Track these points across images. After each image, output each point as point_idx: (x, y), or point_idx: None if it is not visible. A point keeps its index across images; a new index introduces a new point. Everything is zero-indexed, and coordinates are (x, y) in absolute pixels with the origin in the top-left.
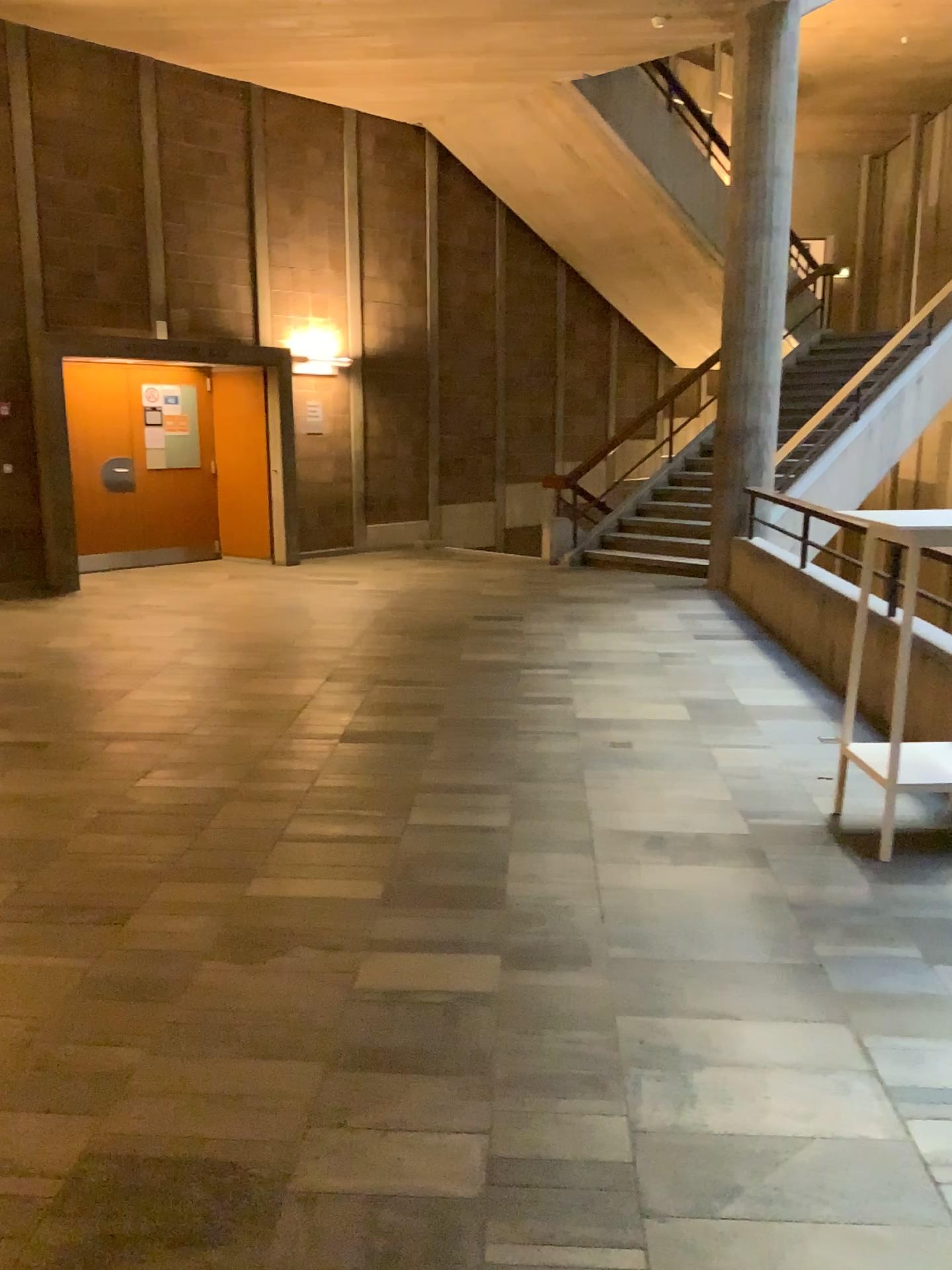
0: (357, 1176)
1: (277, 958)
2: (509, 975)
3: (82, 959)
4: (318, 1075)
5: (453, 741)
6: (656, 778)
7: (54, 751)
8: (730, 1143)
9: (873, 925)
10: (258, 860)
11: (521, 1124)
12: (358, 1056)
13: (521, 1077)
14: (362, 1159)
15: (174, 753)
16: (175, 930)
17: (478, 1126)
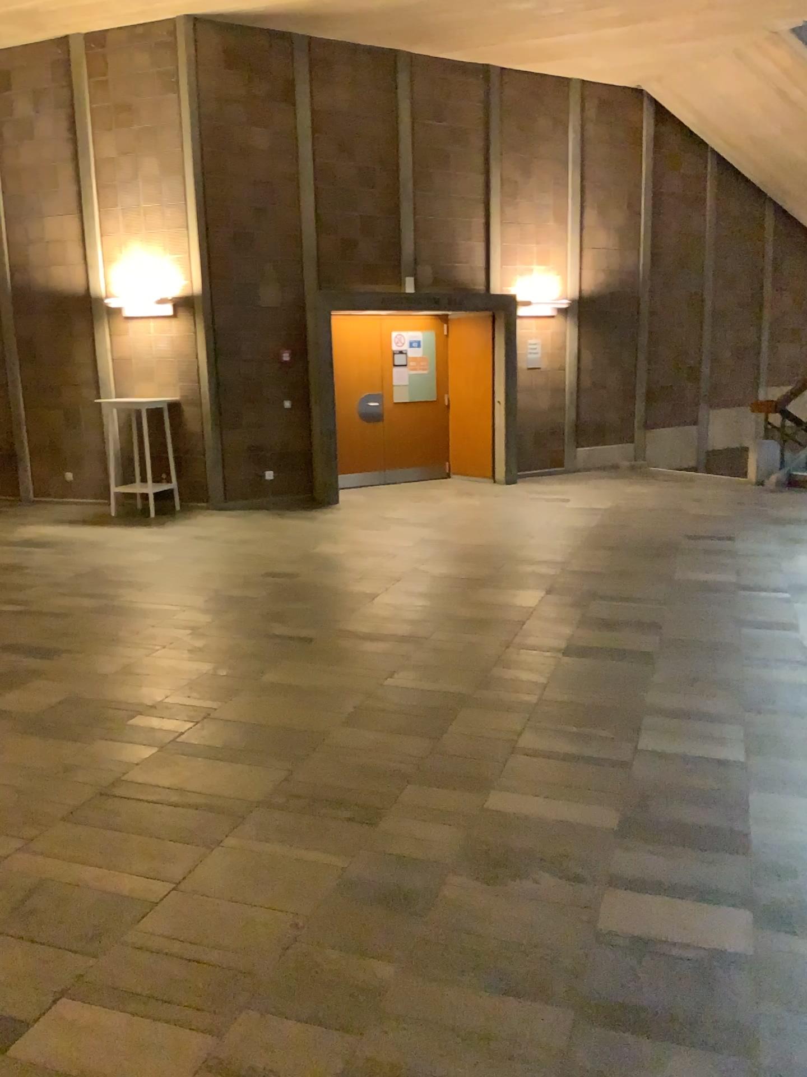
0: None
1: (521, 881)
2: (765, 935)
3: (342, 857)
4: (570, 1026)
5: (677, 661)
6: None
7: (319, 647)
8: None
9: None
10: (498, 772)
11: None
12: (611, 1009)
13: (795, 1068)
14: None
15: (419, 656)
16: (424, 837)
17: None
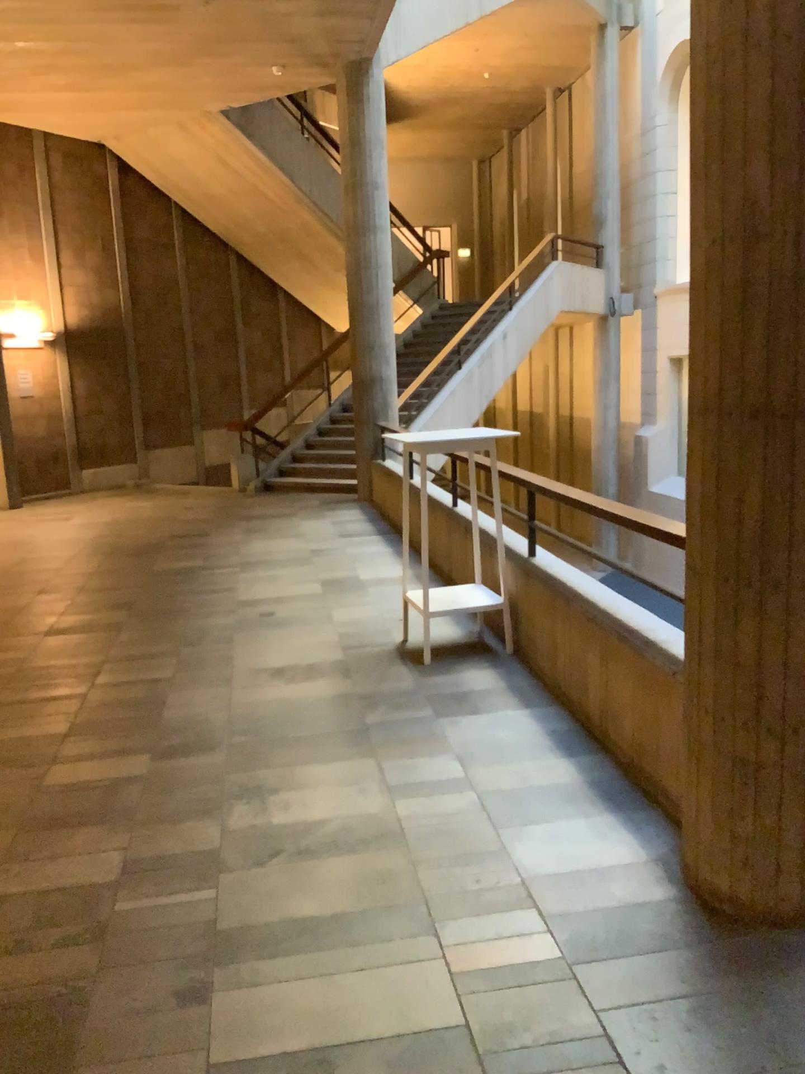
0: (29, 881)
1: None
2: (152, 762)
3: None
4: (7, 835)
5: (135, 624)
6: (282, 632)
7: None
8: (279, 827)
9: (406, 701)
10: None
11: (145, 838)
12: (37, 821)
13: (150, 814)
14: (34, 872)
15: None
16: None
17: (115, 843)
